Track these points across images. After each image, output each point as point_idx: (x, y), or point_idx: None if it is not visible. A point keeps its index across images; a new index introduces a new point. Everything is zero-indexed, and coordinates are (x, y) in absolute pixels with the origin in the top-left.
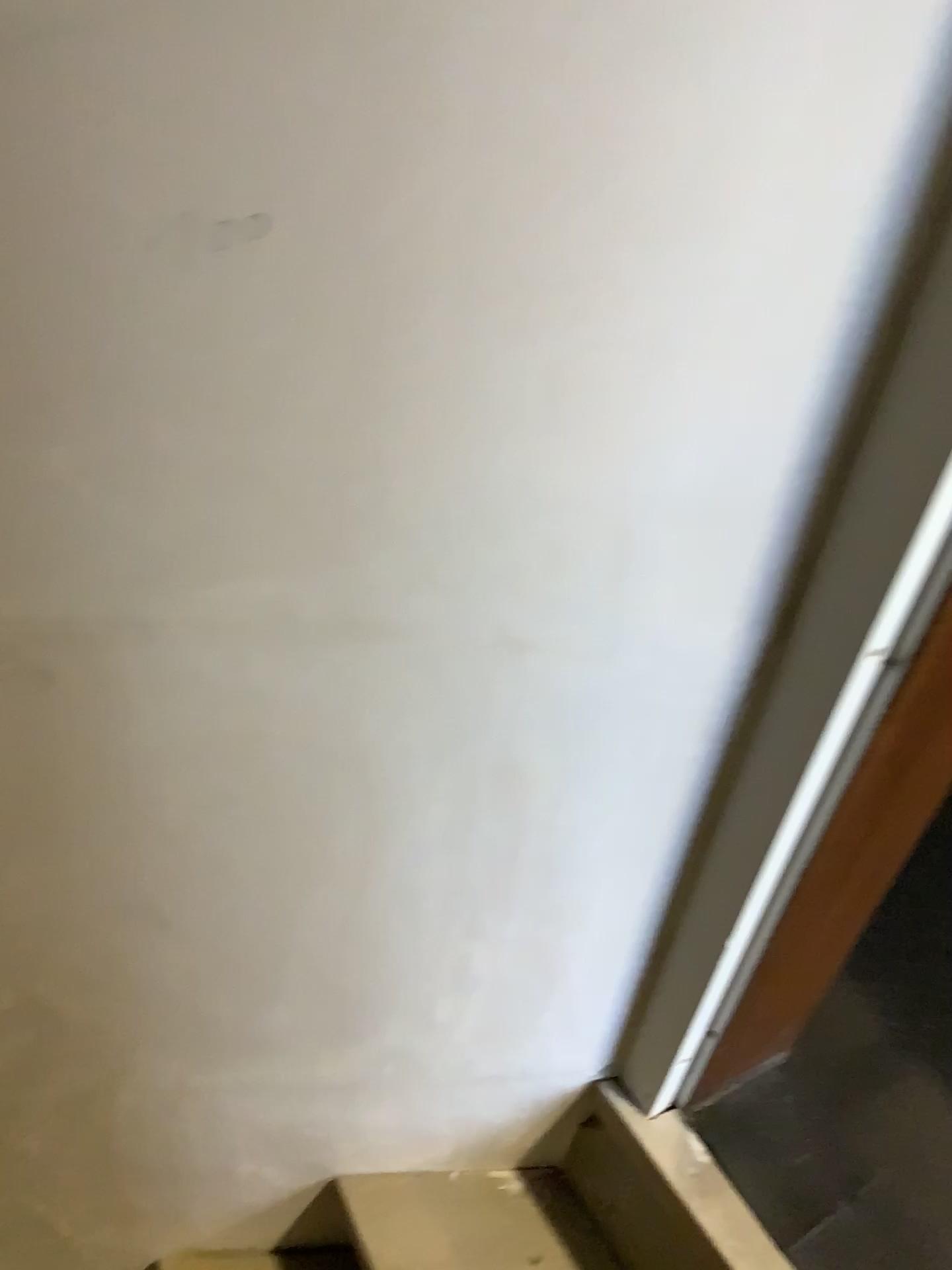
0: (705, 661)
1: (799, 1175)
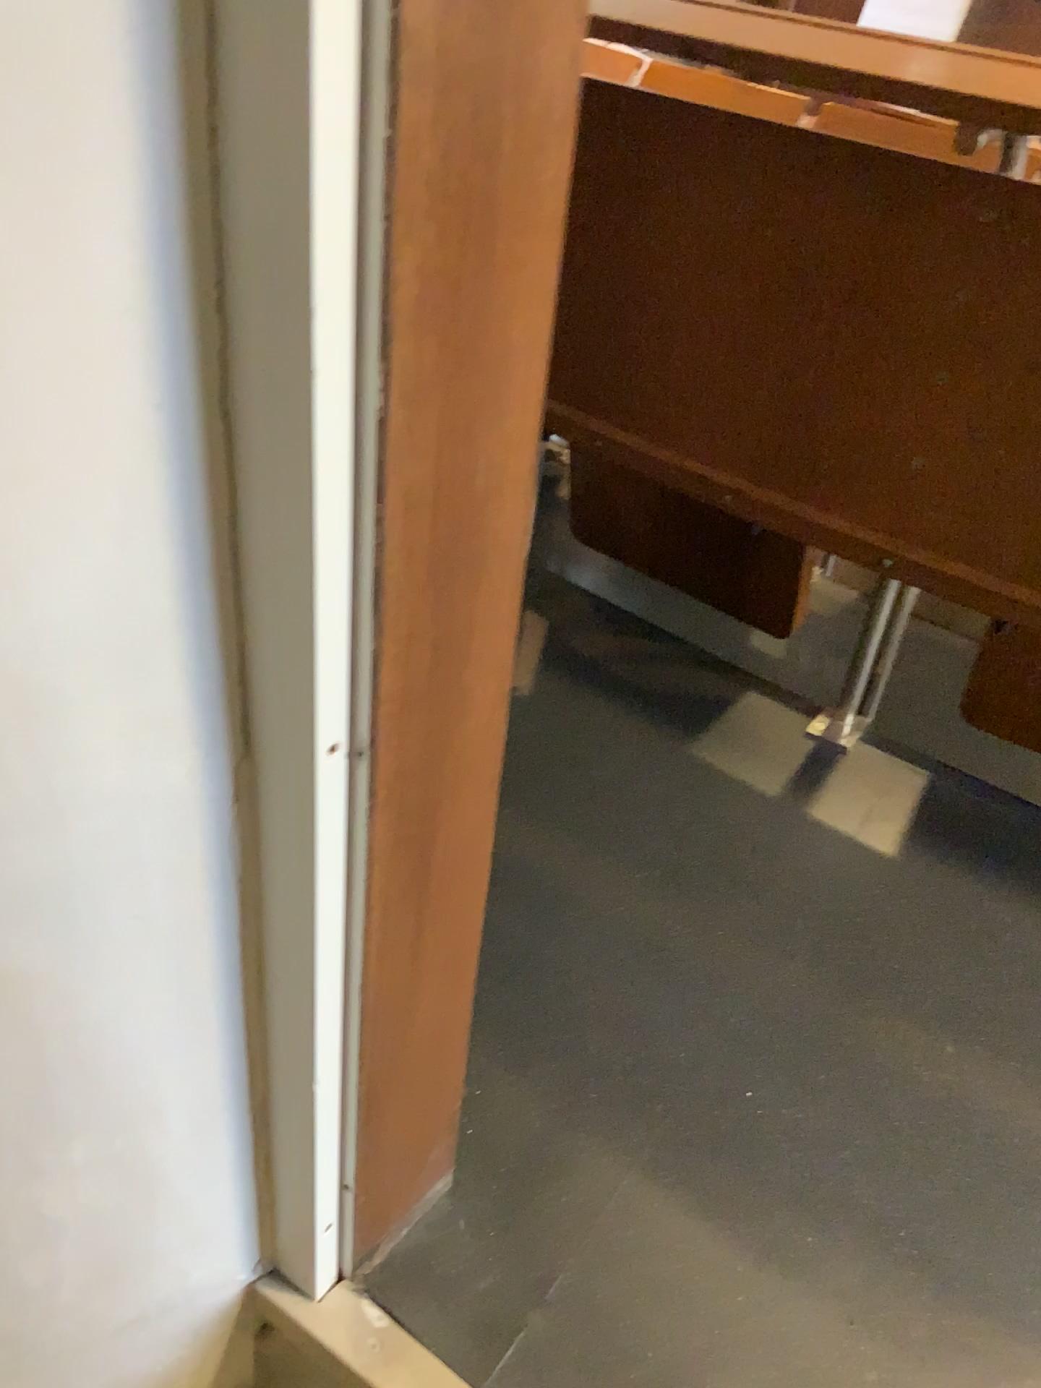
0: (170, 806)
1: (489, 1301)
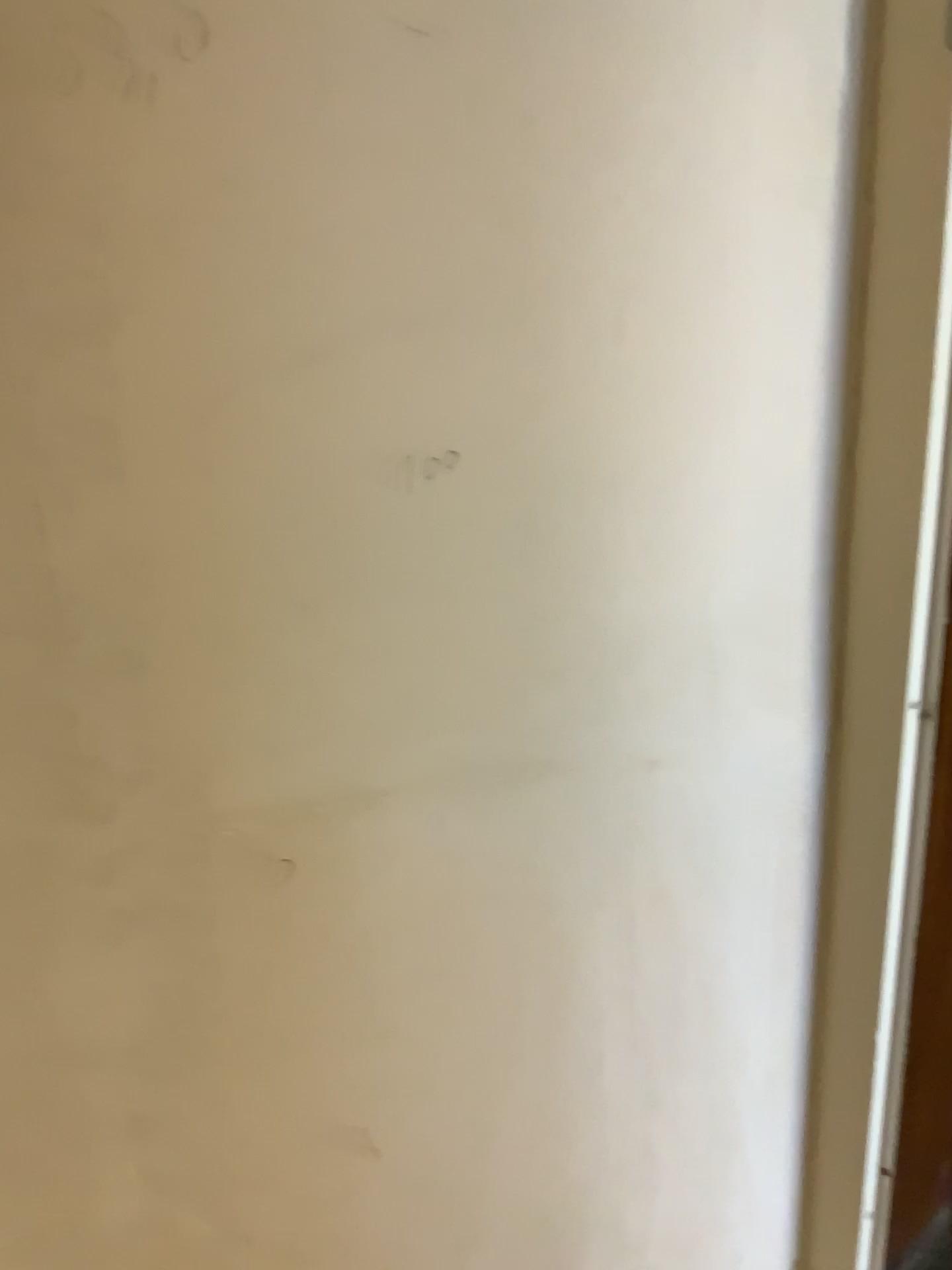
0: (779, 764)
1: None
